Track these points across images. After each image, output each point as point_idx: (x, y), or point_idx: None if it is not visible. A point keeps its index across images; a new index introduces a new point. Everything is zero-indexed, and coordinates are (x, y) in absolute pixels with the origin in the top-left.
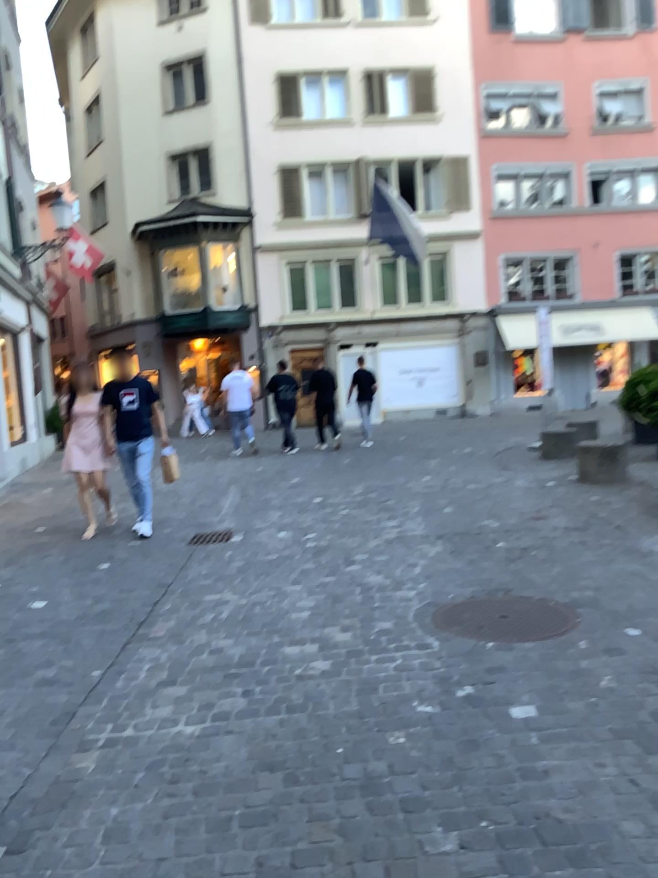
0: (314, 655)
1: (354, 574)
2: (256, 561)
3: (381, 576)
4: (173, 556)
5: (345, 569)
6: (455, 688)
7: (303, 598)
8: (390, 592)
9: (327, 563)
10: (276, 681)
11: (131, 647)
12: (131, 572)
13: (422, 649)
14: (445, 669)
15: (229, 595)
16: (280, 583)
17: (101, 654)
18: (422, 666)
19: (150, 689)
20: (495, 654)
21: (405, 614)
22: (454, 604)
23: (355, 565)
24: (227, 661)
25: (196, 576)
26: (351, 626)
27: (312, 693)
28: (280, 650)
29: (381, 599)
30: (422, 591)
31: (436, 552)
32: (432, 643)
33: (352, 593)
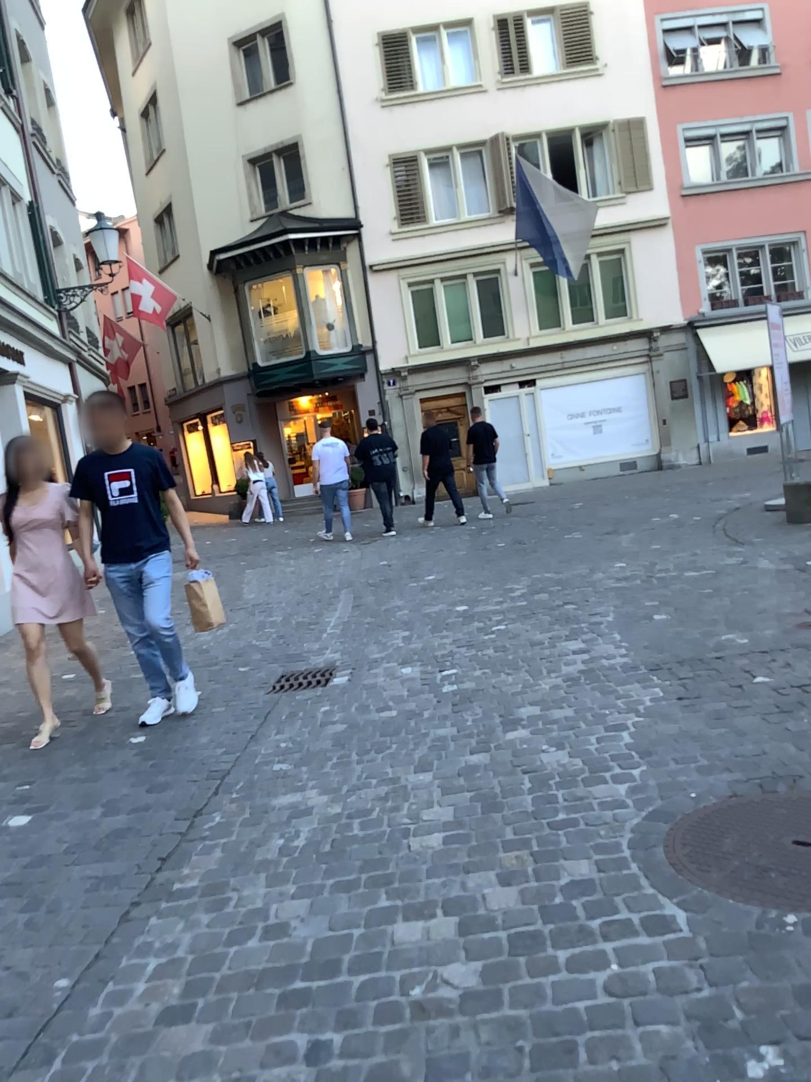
0: (447, 950)
1: (518, 749)
2: (363, 725)
3: (565, 755)
4: (239, 721)
5: (504, 738)
6: (743, 1060)
7: (434, 803)
8: (582, 787)
9: (475, 728)
10: (373, 1023)
11: (133, 921)
12: (172, 752)
13: (656, 936)
14: (713, 998)
15: (314, 798)
16: (399, 769)
17: (78, 939)
18: (662, 986)
19: (138, 1037)
20: (810, 951)
21: (614, 843)
22: (702, 818)
23: (520, 733)
24: (289, 961)
25: (269, 756)
26: (516, 871)
27: (440, 1067)
28: (387, 932)
29: (566, 803)
30: (640, 786)
31: (653, 700)
32: (674, 919)
33: (517, 792)
